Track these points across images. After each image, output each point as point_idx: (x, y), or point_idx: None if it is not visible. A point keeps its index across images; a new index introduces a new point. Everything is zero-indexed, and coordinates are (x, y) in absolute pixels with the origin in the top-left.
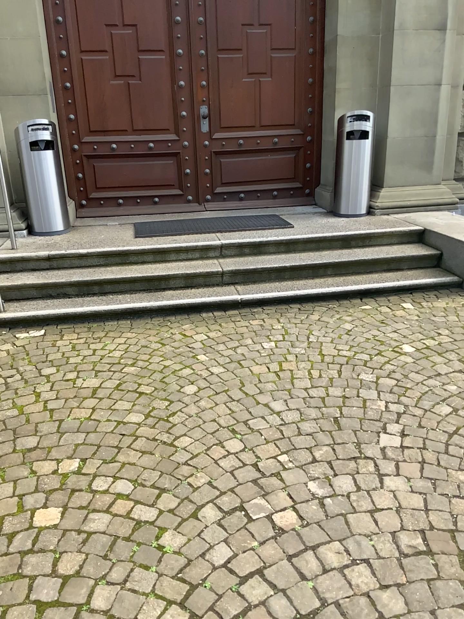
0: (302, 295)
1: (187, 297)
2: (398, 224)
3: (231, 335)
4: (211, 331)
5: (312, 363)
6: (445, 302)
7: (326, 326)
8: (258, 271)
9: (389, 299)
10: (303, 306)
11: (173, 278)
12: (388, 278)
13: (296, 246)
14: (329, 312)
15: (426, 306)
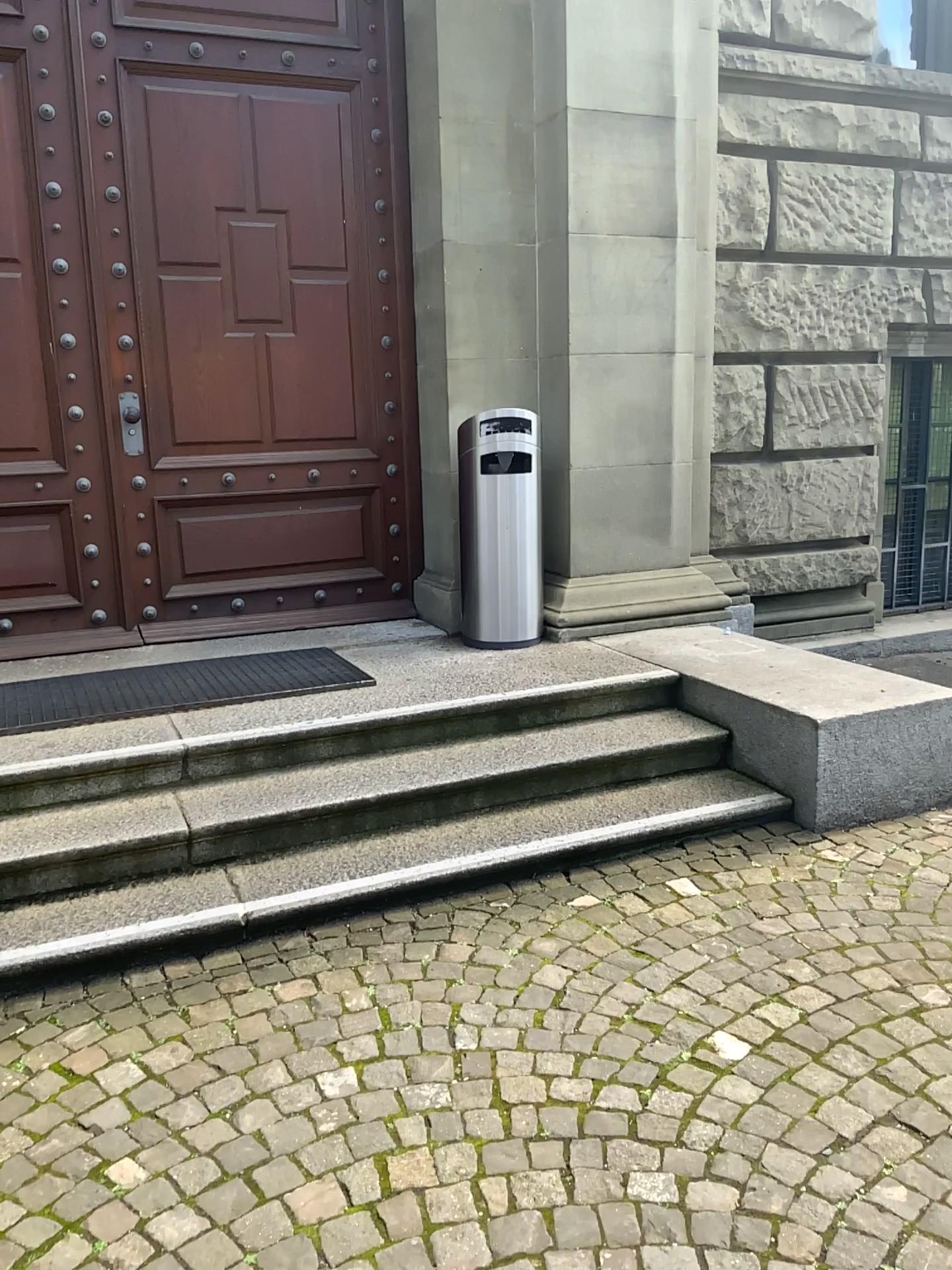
0: (416, 888)
1: (83, 929)
2: (626, 670)
3: (220, 1061)
4: (158, 1053)
5: (481, 1156)
6: (775, 874)
7: (496, 992)
8: (289, 824)
9: (638, 873)
10: (423, 920)
11: (42, 867)
12: (625, 814)
13: (384, 742)
14: (496, 936)
15: (735, 889)
